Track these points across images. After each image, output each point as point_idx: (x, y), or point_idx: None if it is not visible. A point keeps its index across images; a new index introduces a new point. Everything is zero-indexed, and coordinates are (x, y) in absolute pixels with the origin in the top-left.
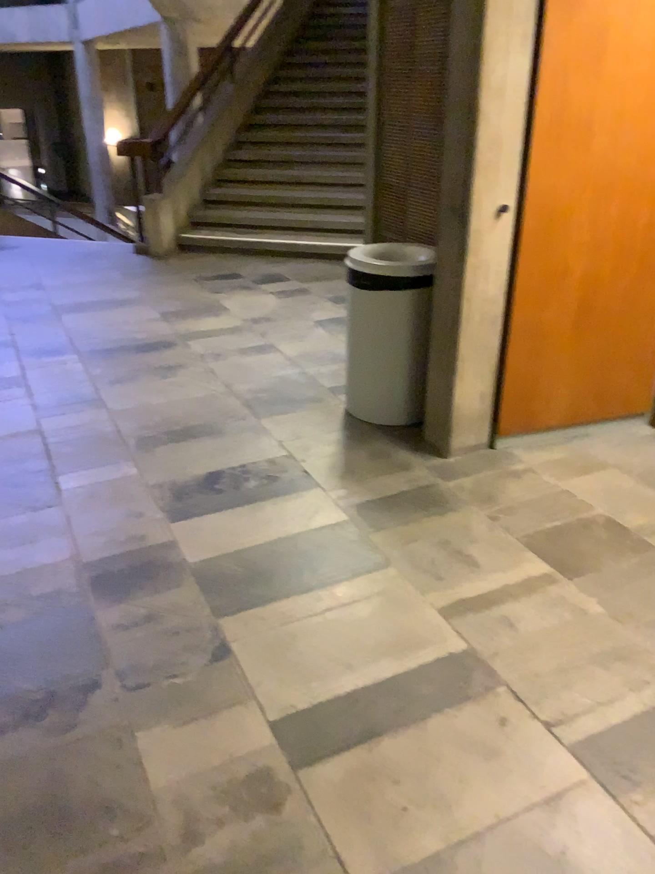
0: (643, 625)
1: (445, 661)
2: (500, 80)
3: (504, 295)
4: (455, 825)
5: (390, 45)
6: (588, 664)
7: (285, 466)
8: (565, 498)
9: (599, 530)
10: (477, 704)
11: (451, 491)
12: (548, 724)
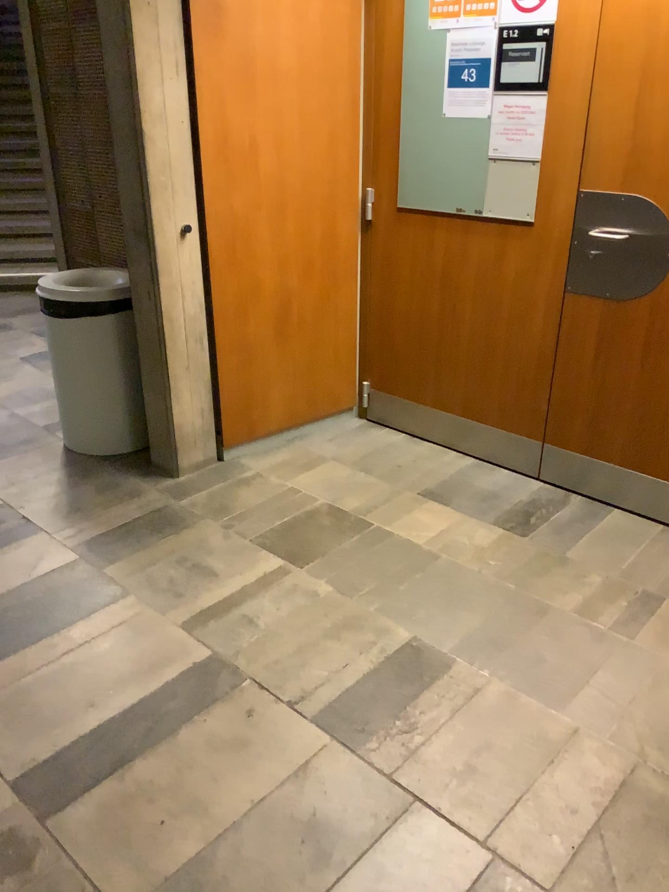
0: (367, 594)
1: (190, 672)
2: (160, 103)
3: (203, 311)
4: (212, 823)
5: (50, 67)
6: (323, 640)
7: (1, 516)
8: (291, 495)
9: (323, 518)
10: (224, 704)
11: (183, 509)
12: (291, 703)
